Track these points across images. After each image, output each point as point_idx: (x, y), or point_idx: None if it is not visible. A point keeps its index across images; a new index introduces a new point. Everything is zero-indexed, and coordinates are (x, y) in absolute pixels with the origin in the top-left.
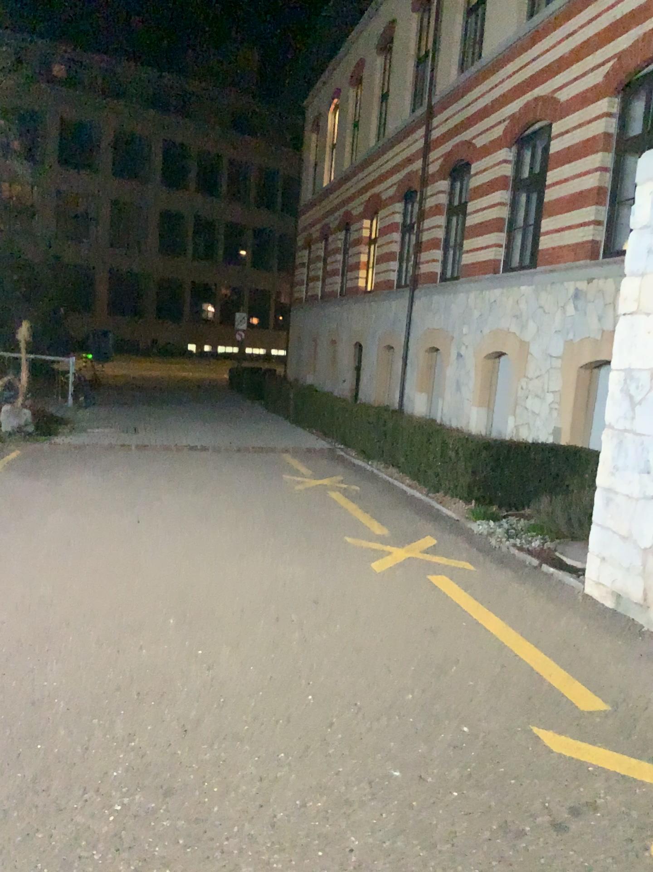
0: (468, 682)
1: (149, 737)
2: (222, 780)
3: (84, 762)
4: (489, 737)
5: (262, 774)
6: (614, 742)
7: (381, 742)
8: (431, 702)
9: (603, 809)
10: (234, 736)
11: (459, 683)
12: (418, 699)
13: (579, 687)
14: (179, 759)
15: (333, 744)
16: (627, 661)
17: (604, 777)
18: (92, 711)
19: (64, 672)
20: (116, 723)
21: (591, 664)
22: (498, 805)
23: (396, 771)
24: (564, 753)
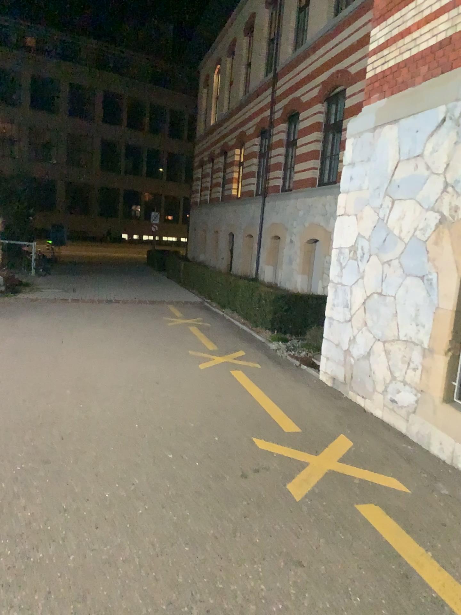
0: (228, 419)
1: (42, 439)
2: (76, 457)
3: (4, 449)
4: (226, 441)
5: (98, 455)
6: (294, 444)
7: (167, 443)
8: (202, 427)
9: (271, 469)
10: (88, 440)
11: (222, 420)
12: (196, 426)
13: (289, 422)
14: (55, 449)
15: (140, 444)
16: (326, 411)
17: (278, 457)
18: (13, 429)
19: (1, 413)
20: (25, 434)
21: (303, 412)
22: (217, 468)
23: (169, 454)
24: (262, 447)
